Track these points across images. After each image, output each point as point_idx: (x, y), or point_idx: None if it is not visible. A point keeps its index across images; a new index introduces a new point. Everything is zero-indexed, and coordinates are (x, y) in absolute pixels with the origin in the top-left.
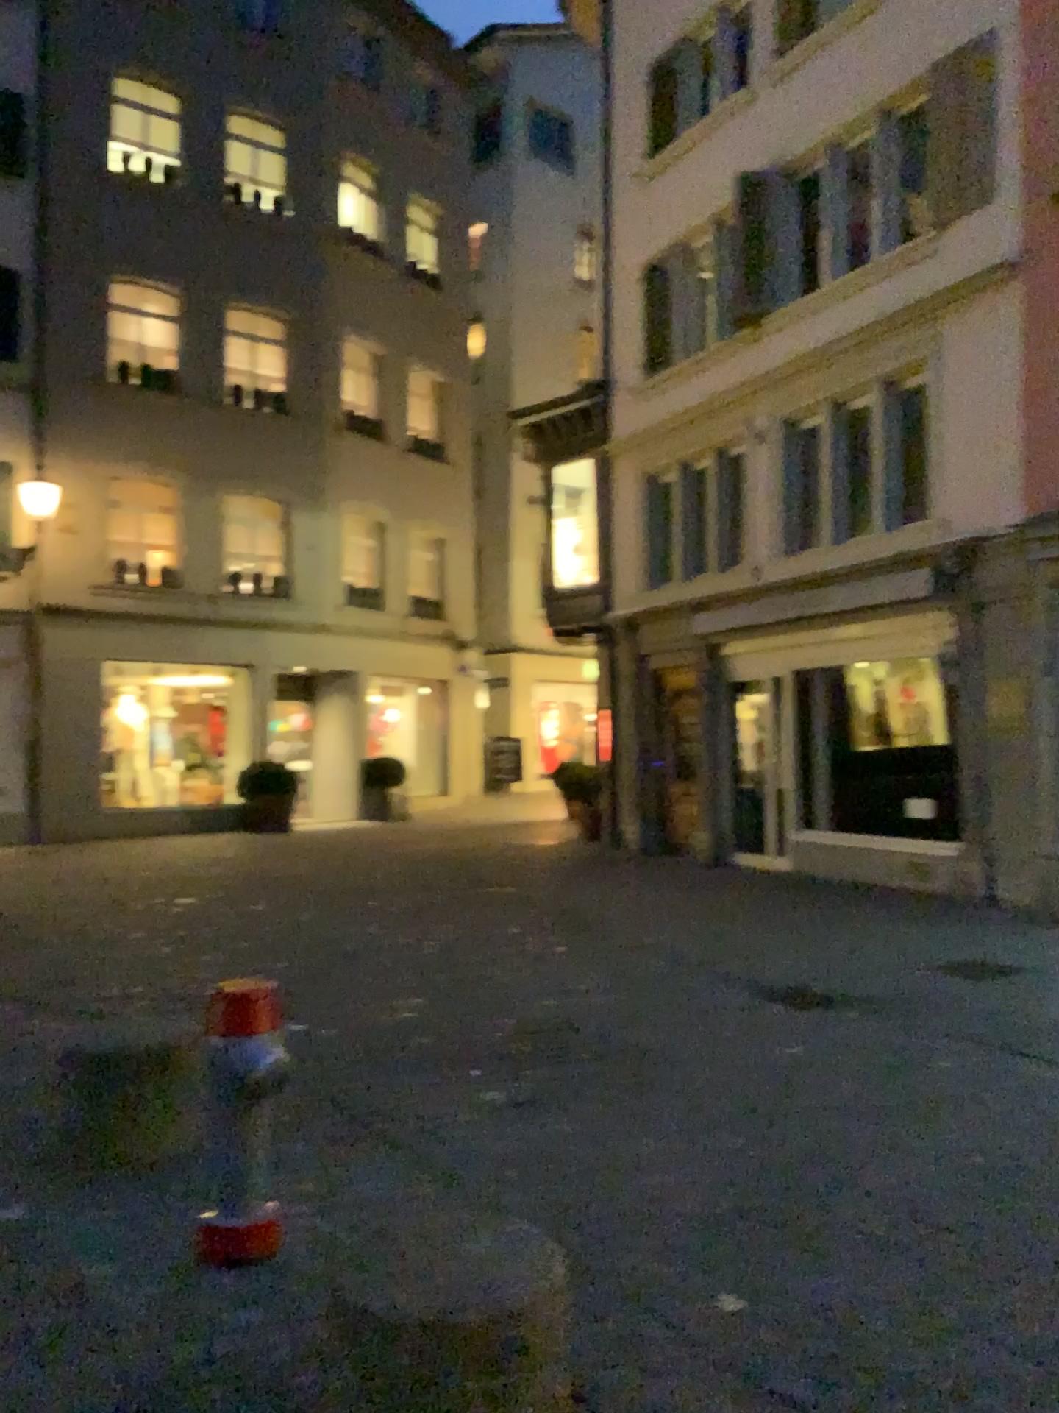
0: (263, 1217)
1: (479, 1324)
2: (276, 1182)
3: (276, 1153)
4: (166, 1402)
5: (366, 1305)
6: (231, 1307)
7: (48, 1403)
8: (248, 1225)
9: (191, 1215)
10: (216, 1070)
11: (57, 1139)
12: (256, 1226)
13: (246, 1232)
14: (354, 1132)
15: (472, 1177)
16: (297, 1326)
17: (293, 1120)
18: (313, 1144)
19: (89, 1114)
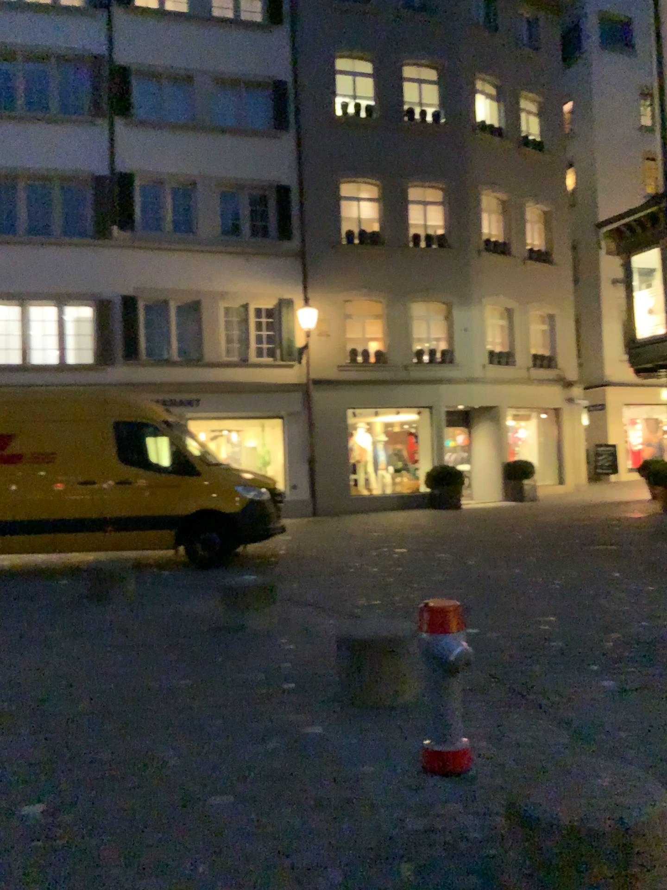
0: (461, 747)
1: (612, 835)
2: (468, 726)
3: (467, 708)
4: (410, 853)
5: (533, 812)
6: (446, 801)
7: (343, 842)
8: (452, 751)
9: (418, 741)
10: (428, 654)
11: (338, 689)
12: (457, 752)
13: (451, 755)
14: (516, 699)
15: (598, 736)
16: (487, 818)
17: (476, 688)
18: (490, 704)
19: (355, 675)
